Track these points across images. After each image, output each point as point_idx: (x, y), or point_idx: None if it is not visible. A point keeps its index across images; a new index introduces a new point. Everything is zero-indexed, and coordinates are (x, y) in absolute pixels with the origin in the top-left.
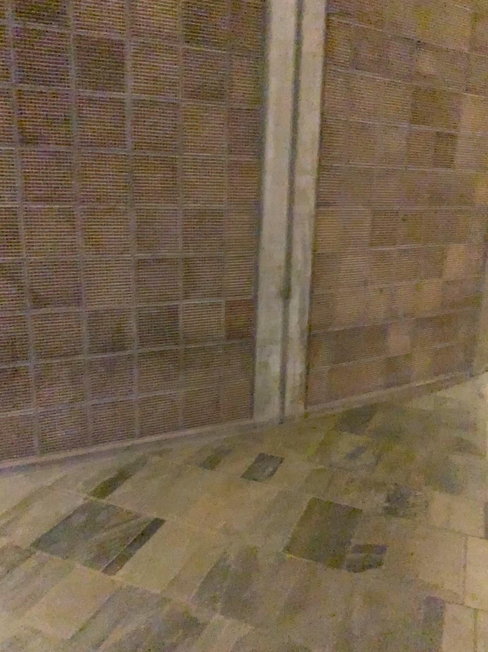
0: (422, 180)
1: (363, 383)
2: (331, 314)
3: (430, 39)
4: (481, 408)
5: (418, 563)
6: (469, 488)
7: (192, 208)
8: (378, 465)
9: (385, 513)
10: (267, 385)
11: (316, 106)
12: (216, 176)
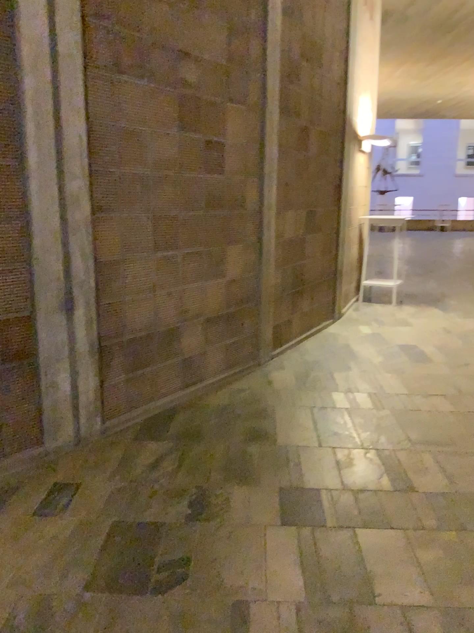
0: (198, 186)
1: (161, 387)
2: (122, 323)
3: (193, 51)
4: (271, 396)
5: (225, 566)
6: (266, 476)
7: None
8: (182, 470)
9: (191, 520)
10: (59, 405)
11: (84, 110)
12: None
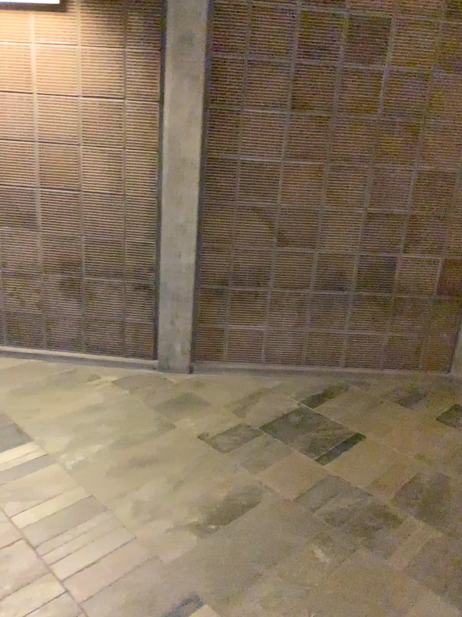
0: None
1: None
2: None
3: None
4: None
5: None
6: None
7: (430, 169)
8: None
9: None
10: None
11: None
12: (458, 141)
